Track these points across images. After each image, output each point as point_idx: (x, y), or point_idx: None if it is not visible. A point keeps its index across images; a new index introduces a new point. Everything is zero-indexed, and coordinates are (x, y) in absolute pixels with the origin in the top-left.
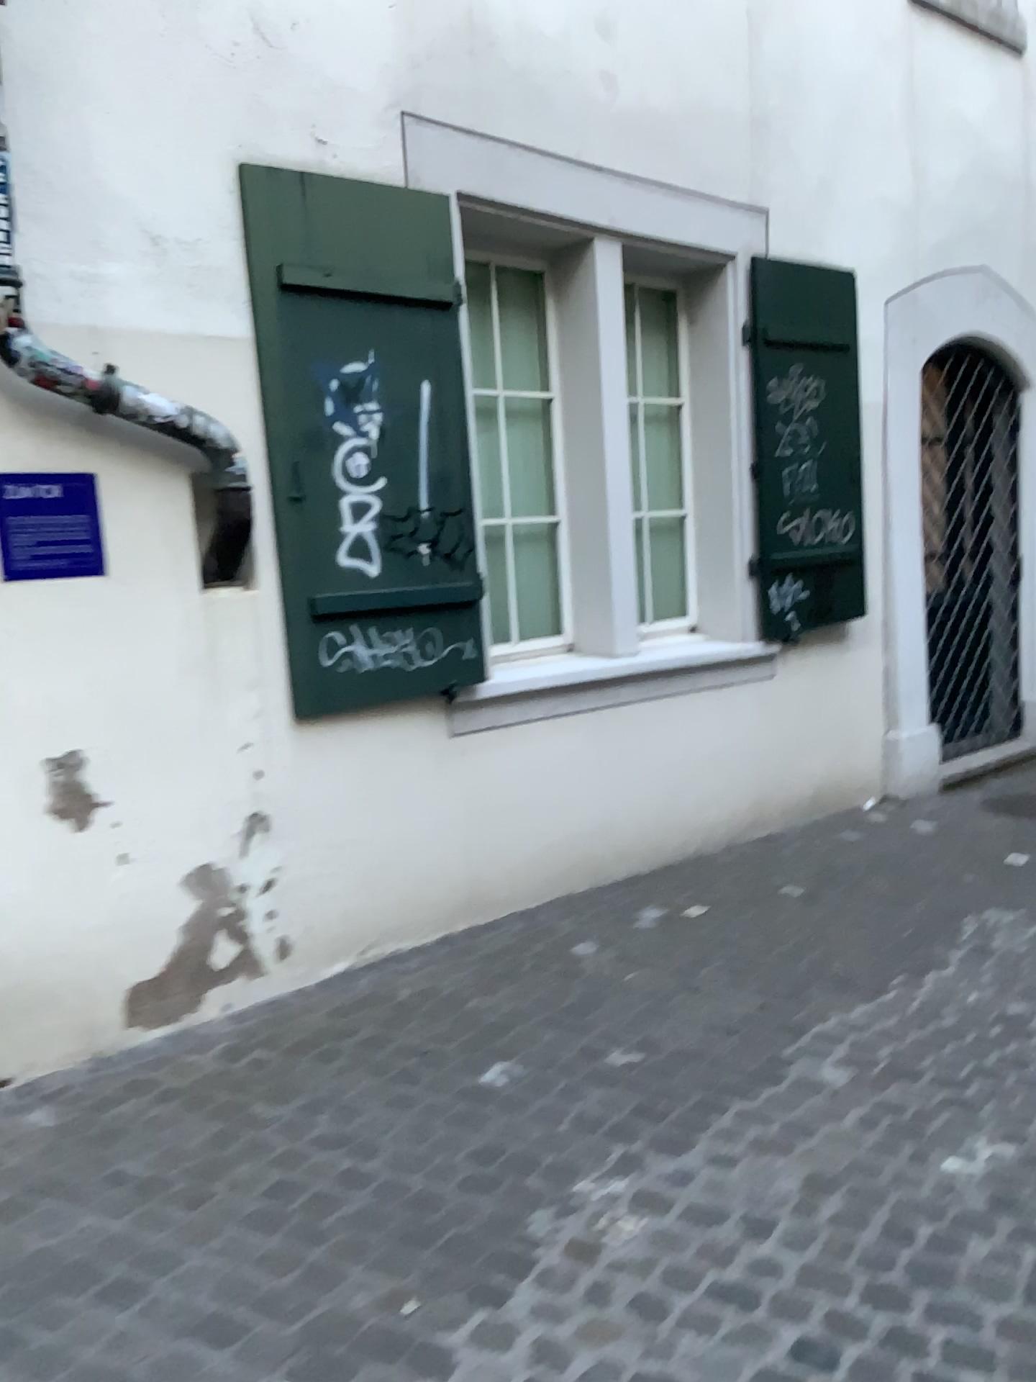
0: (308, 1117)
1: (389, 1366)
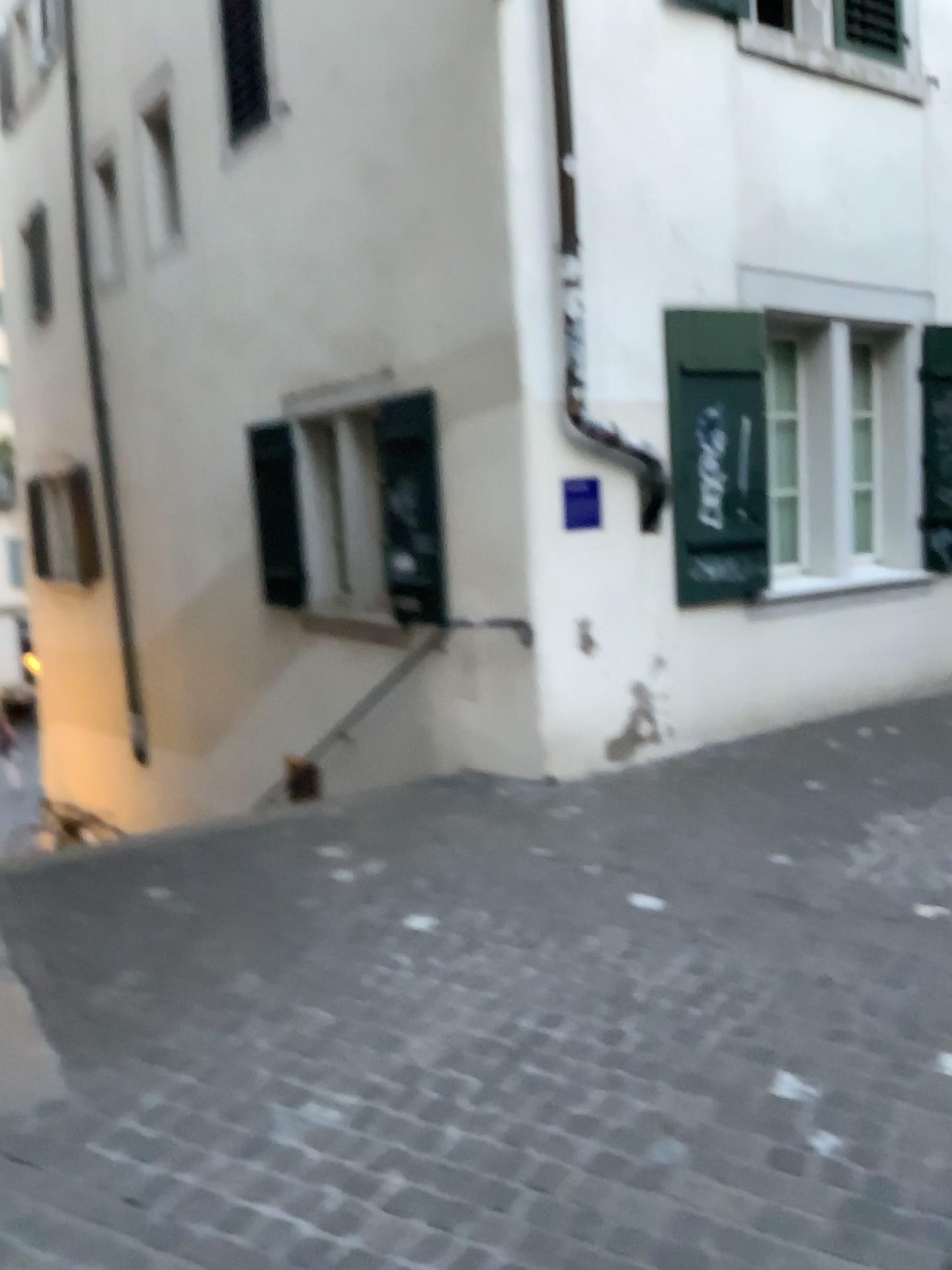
0: (726, 792)
1: (825, 849)
